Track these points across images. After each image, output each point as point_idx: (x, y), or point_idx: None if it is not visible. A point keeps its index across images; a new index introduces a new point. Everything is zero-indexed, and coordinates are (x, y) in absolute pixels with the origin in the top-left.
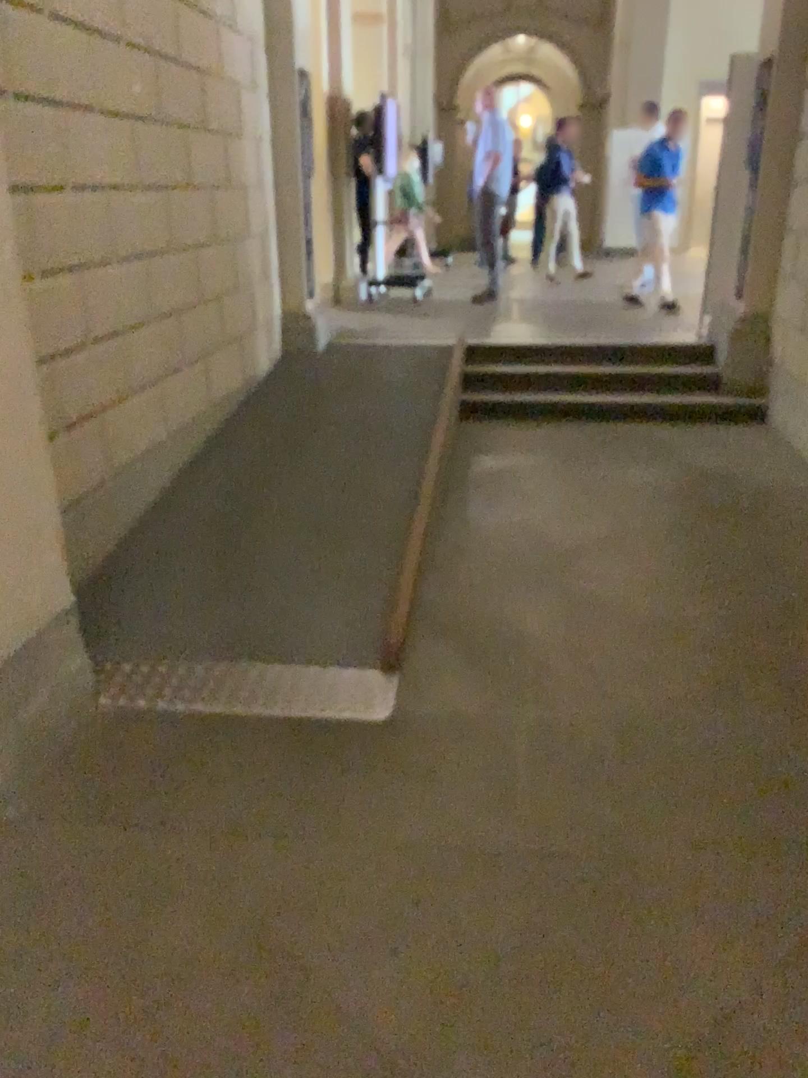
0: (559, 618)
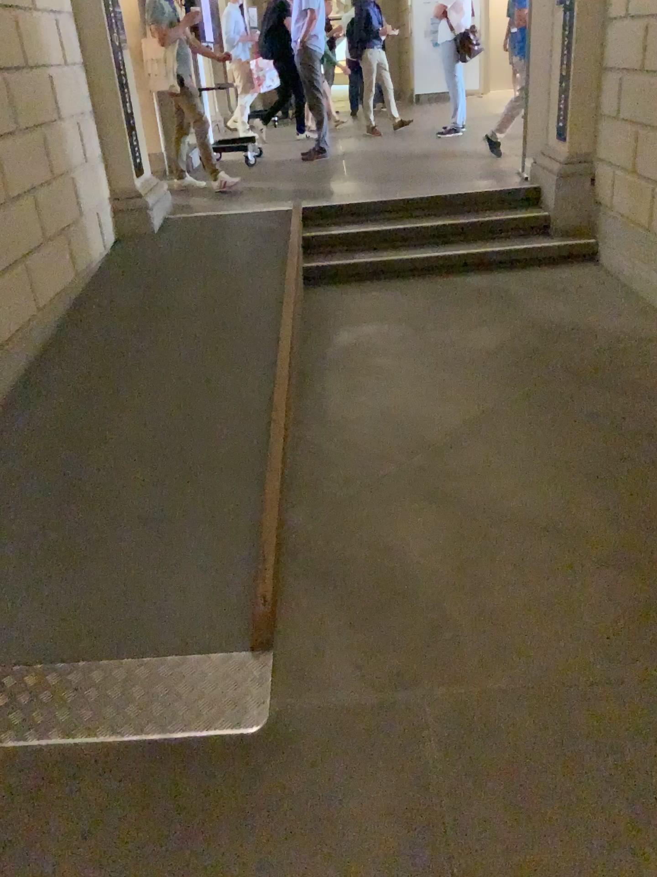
0: (444, 538)
